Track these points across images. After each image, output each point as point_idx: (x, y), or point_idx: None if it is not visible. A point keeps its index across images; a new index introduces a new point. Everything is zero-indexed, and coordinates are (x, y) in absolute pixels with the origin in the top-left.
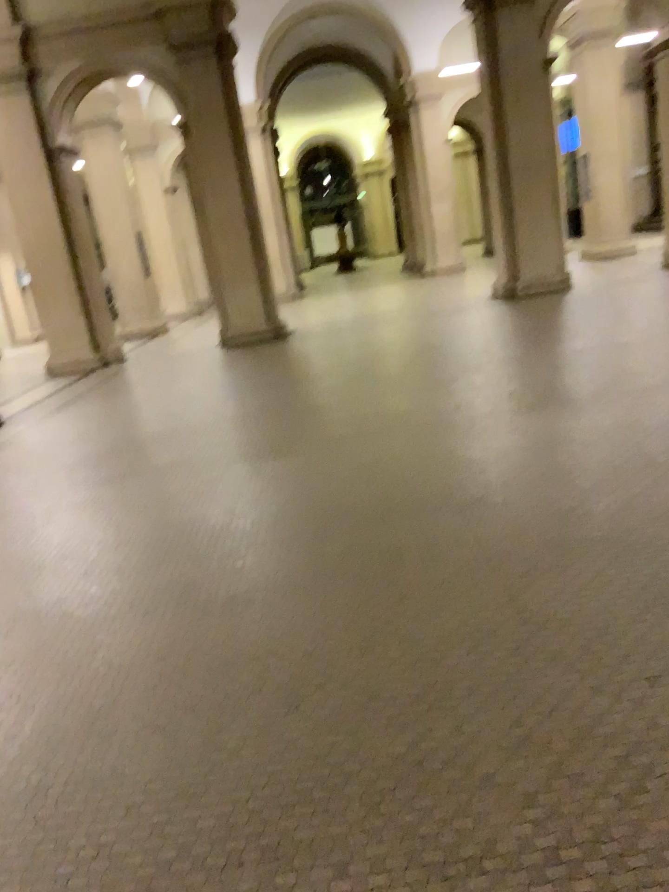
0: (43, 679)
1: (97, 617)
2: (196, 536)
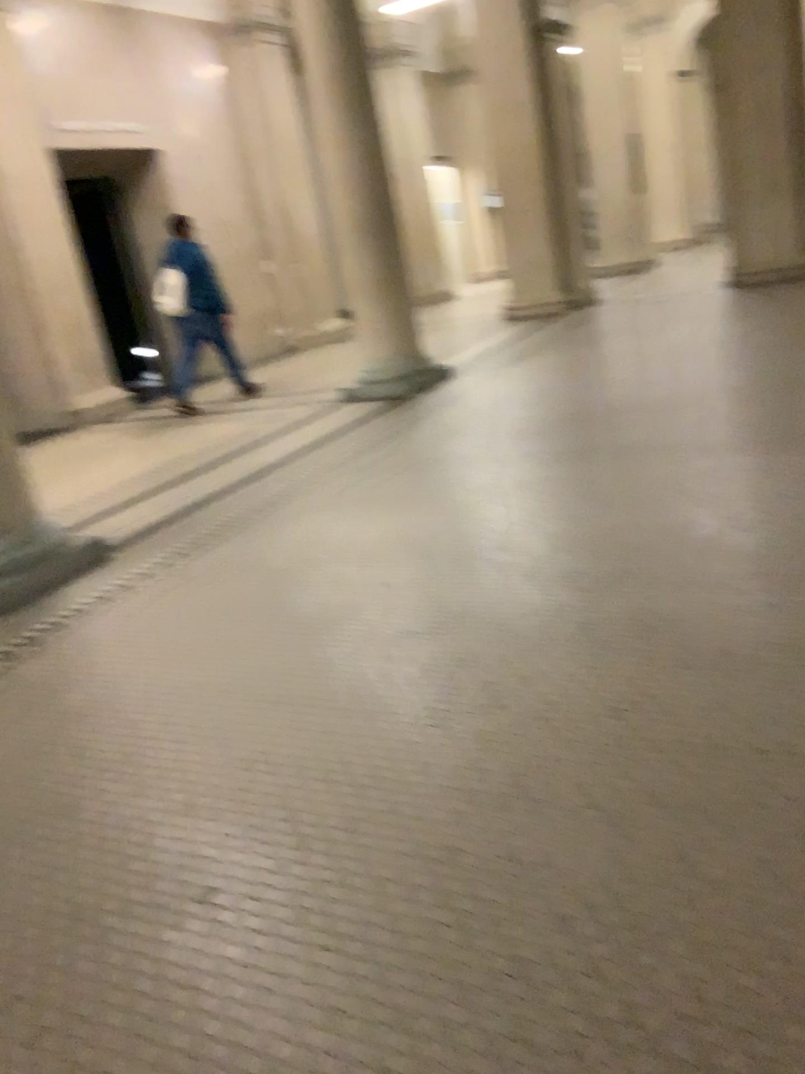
0: (480, 697)
1: (550, 630)
2: (688, 545)
